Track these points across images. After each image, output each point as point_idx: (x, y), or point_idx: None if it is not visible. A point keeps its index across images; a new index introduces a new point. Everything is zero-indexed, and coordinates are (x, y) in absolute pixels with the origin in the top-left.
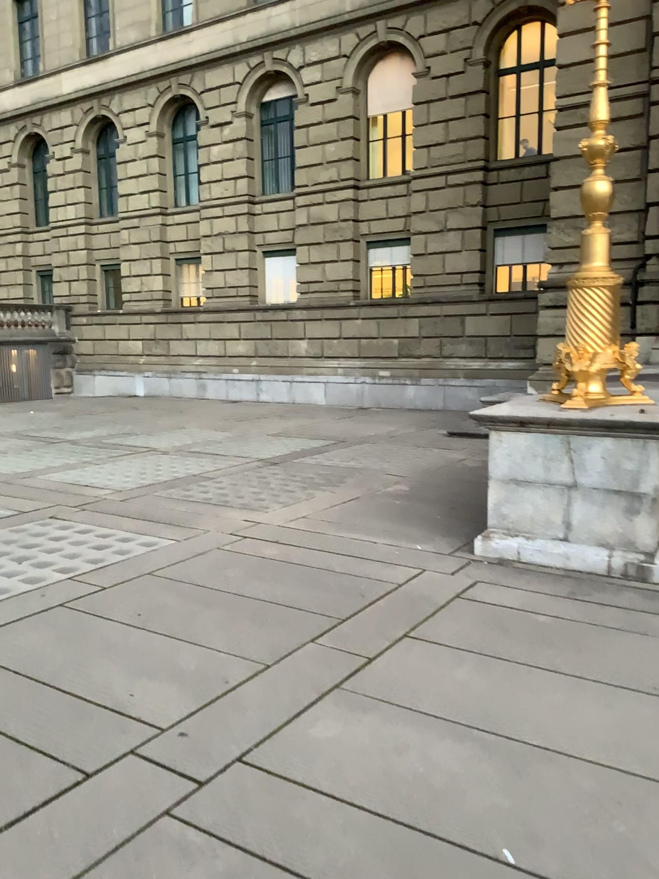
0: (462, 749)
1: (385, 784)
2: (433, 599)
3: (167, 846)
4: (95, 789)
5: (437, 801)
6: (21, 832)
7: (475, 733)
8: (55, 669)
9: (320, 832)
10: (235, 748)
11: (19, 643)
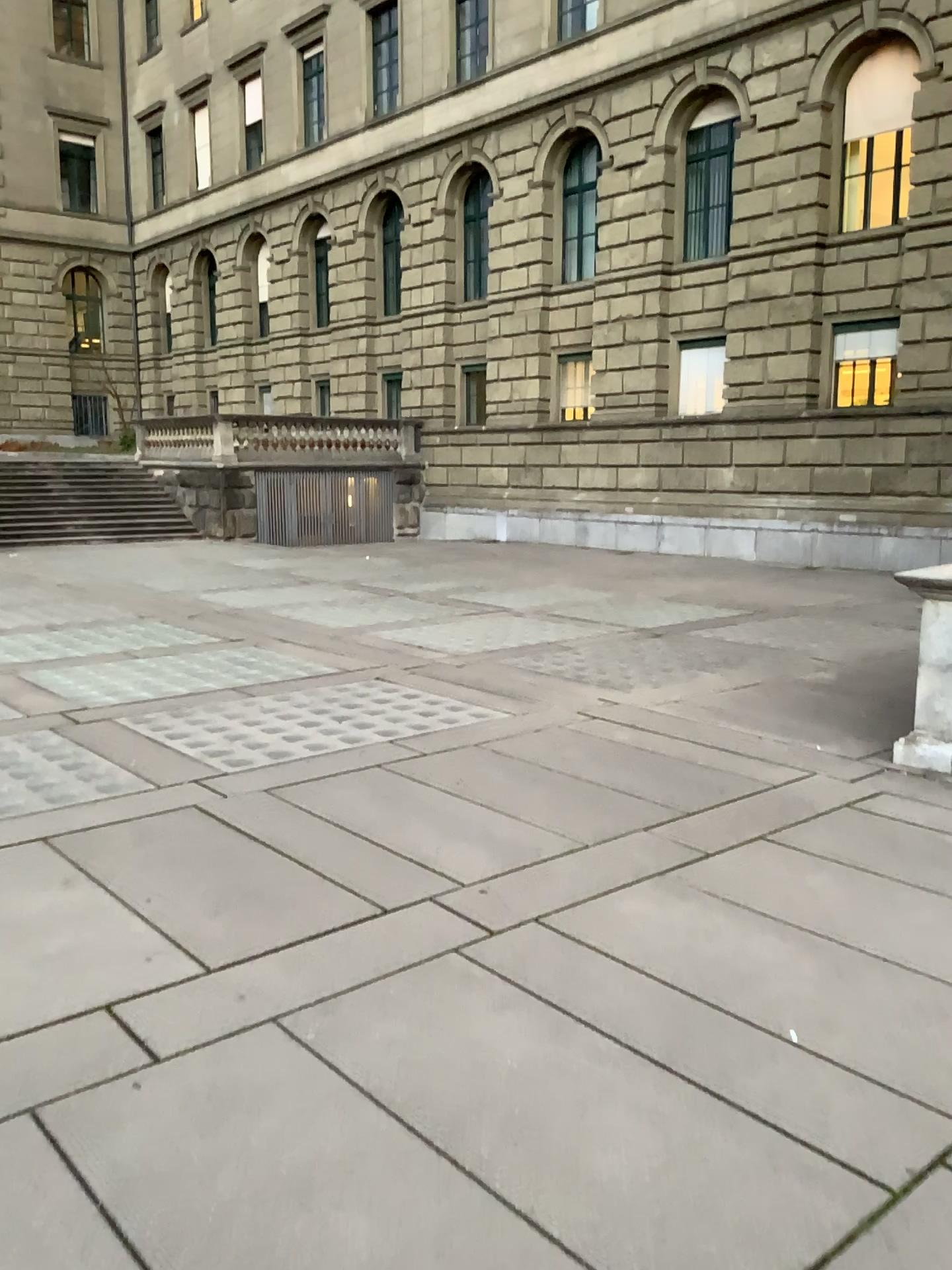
0: (792, 951)
1: (690, 968)
2: (818, 806)
3: (454, 981)
4: (392, 929)
5: (743, 989)
6: (322, 950)
7: (814, 941)
8: (365, 827)
9: (608, 995)
10: (538, 917)
11: (332, 799)
